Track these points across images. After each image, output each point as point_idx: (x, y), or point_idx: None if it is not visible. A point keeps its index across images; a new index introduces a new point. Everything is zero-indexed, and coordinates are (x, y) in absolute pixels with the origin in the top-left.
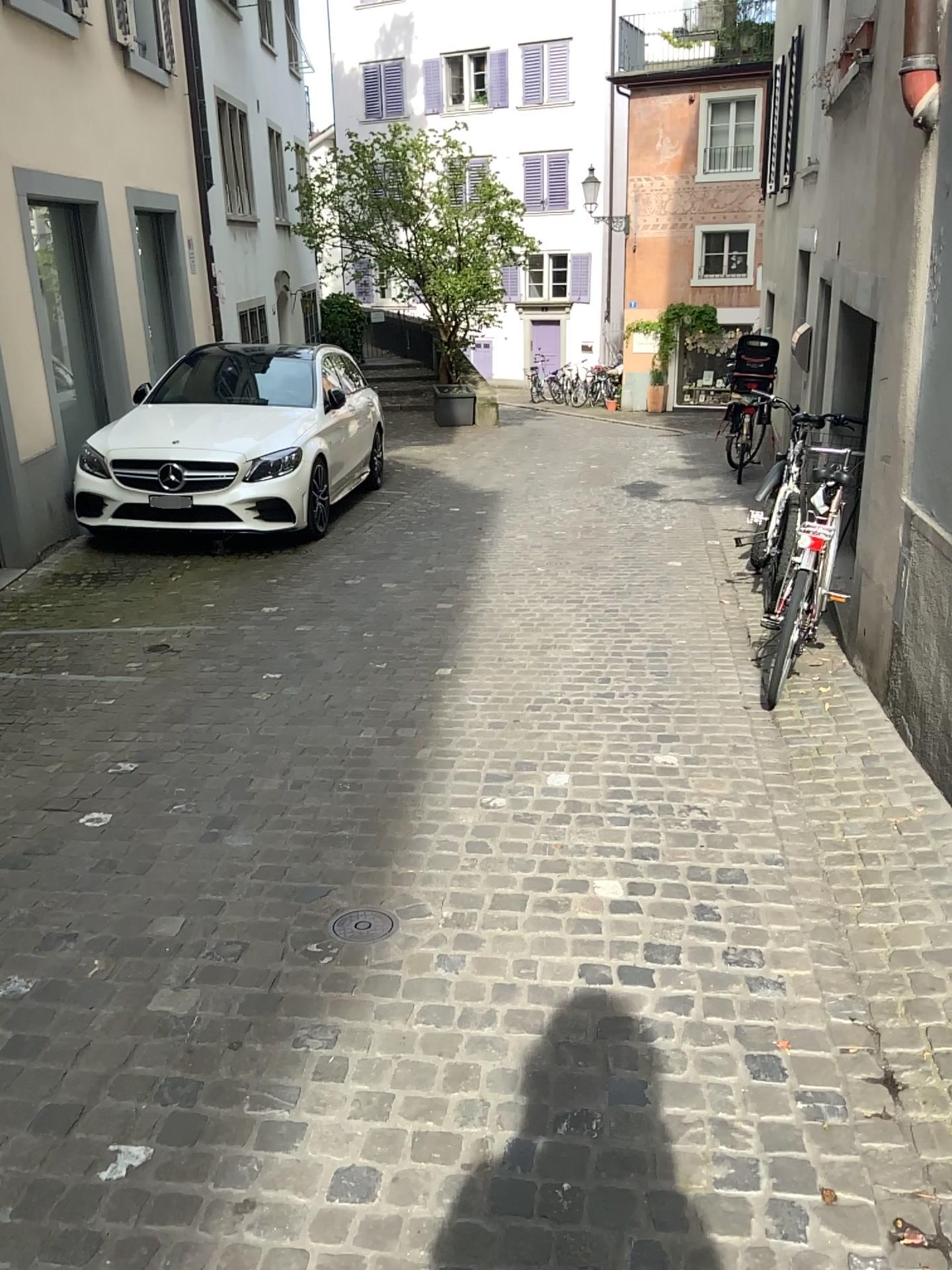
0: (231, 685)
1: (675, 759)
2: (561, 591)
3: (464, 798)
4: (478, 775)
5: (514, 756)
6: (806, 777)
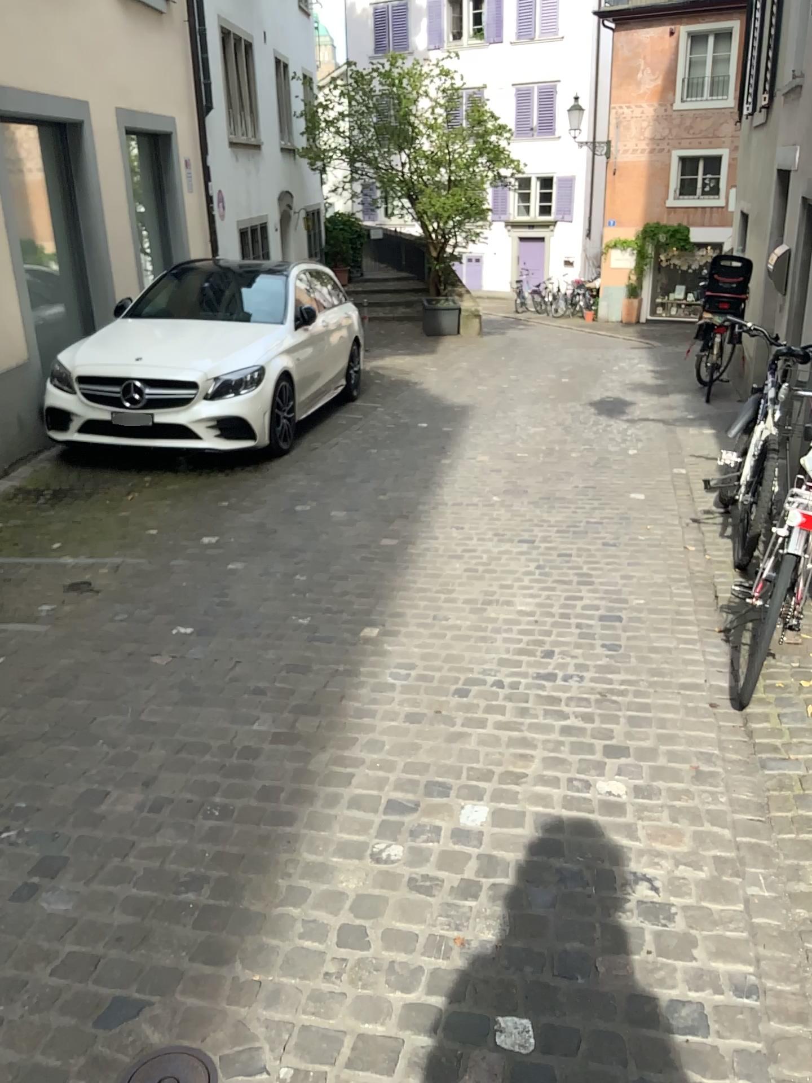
0: (130, 647)
1: (622, 791)
2: (512, 533)
3: (353, 841)
4: (377, 804)
5: (424, 773)
6: (787, 833)
